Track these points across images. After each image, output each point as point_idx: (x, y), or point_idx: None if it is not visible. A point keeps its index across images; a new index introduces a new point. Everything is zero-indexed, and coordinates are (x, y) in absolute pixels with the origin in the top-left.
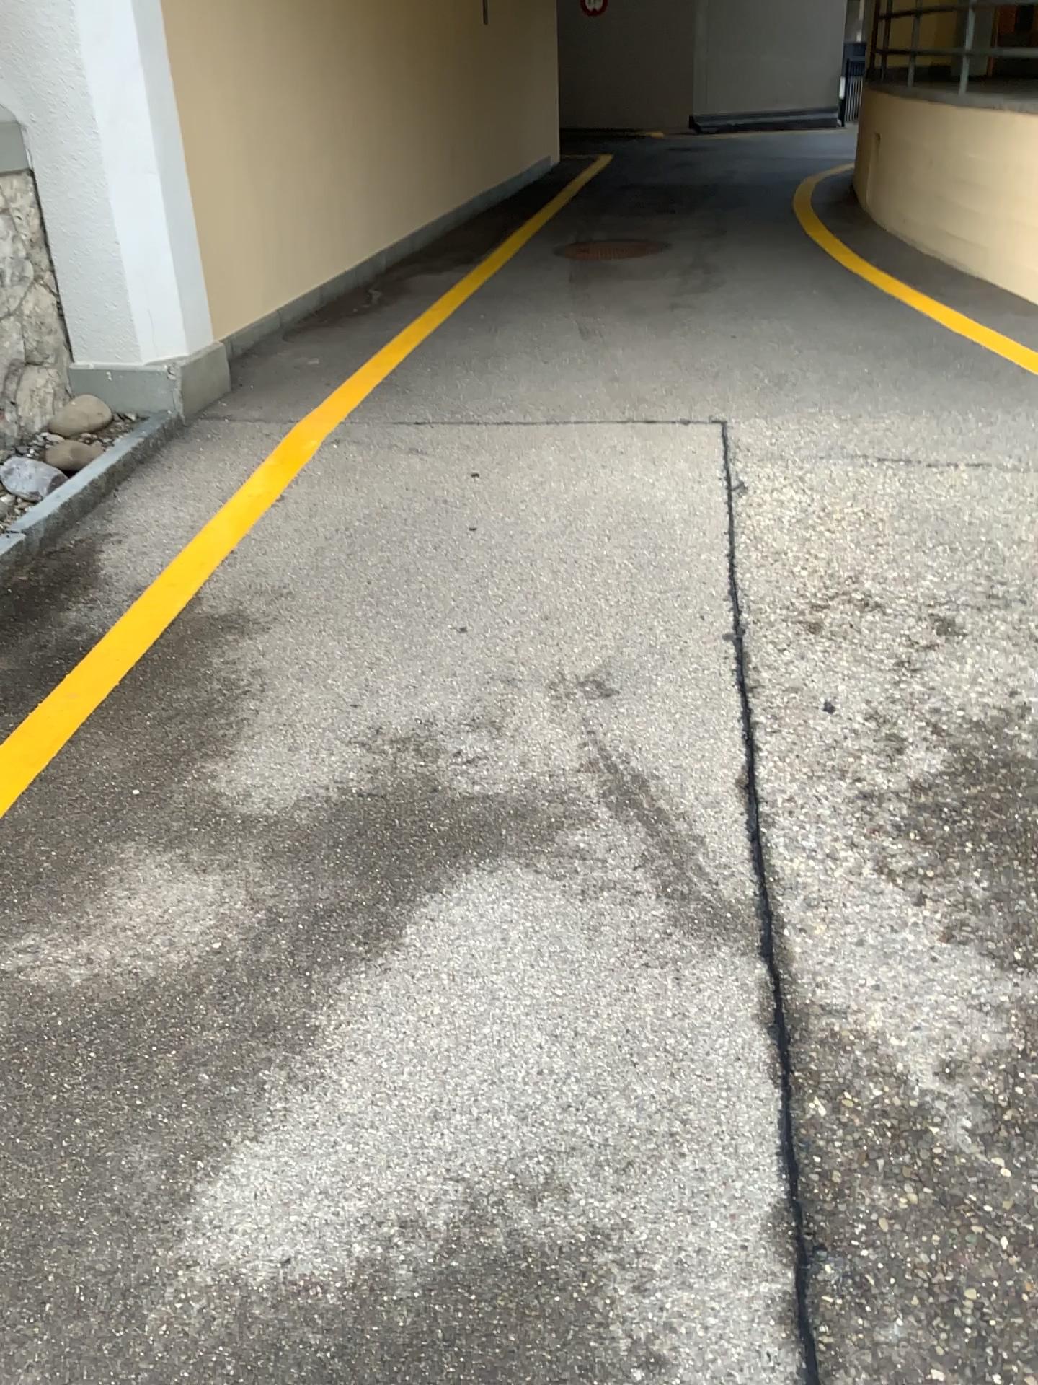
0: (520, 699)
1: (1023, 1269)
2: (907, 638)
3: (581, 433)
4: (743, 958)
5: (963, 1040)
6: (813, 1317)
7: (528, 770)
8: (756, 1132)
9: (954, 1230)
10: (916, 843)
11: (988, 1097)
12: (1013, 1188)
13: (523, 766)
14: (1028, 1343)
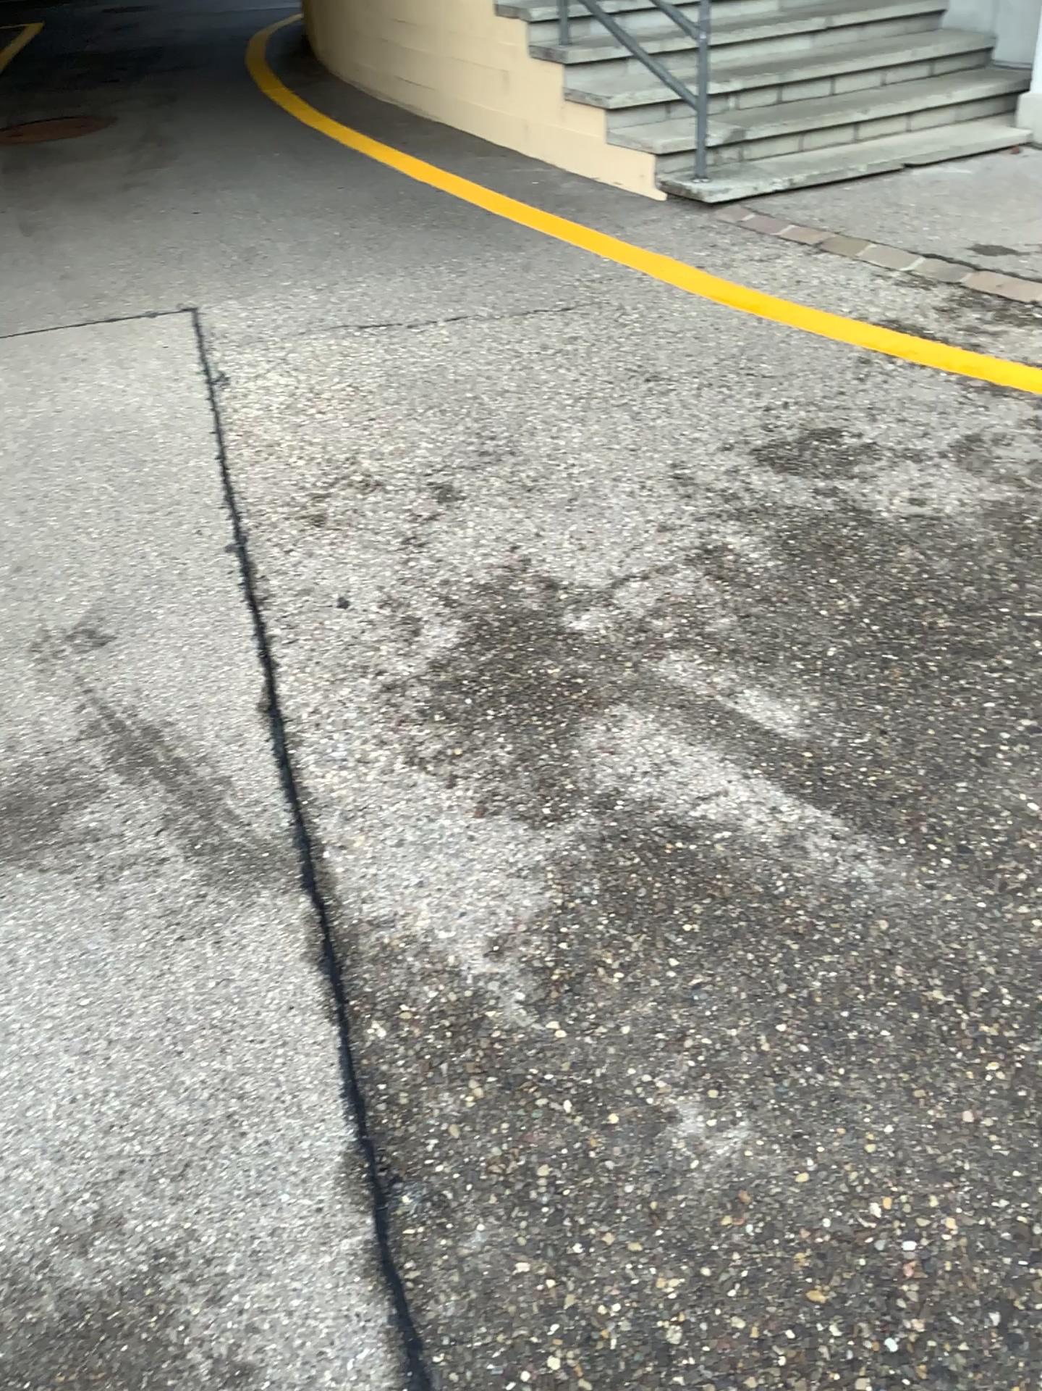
0: (1, 672)
1: (586, 1127)
2: (411, 511)
3: (36, 348)
4: (283, 897)
5: (507, 915)
6: (398, 1255)
7: (20, 752)
8: (317, 1081)
9: (520, 1112)
10: (442, 724)
11: (536, 965)
12: (568, 1048)
13: (15, 748)
14: (599, 1197)
